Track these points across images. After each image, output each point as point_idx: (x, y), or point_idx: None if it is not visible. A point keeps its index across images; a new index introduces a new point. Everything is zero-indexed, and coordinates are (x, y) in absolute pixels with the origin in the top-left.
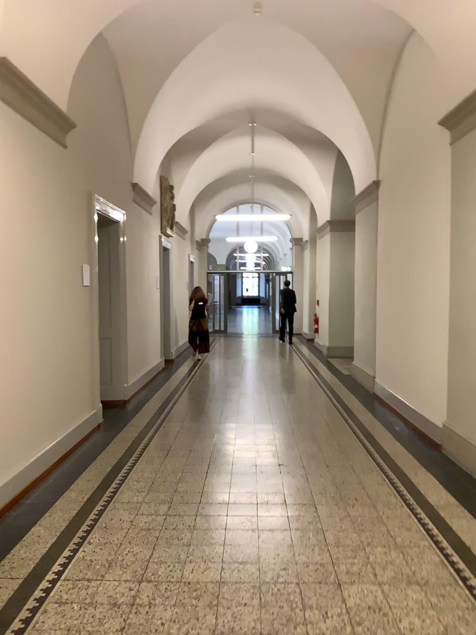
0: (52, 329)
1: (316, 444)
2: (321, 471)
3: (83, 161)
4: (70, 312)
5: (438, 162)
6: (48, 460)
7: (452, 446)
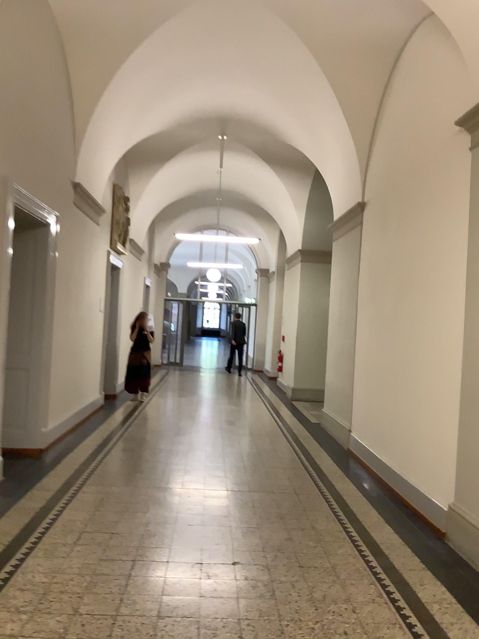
0: None
1: (284, 528)
2: (292, 577)
3: None
4: None
5: (452, 171)
6: None
7: (464, 540)
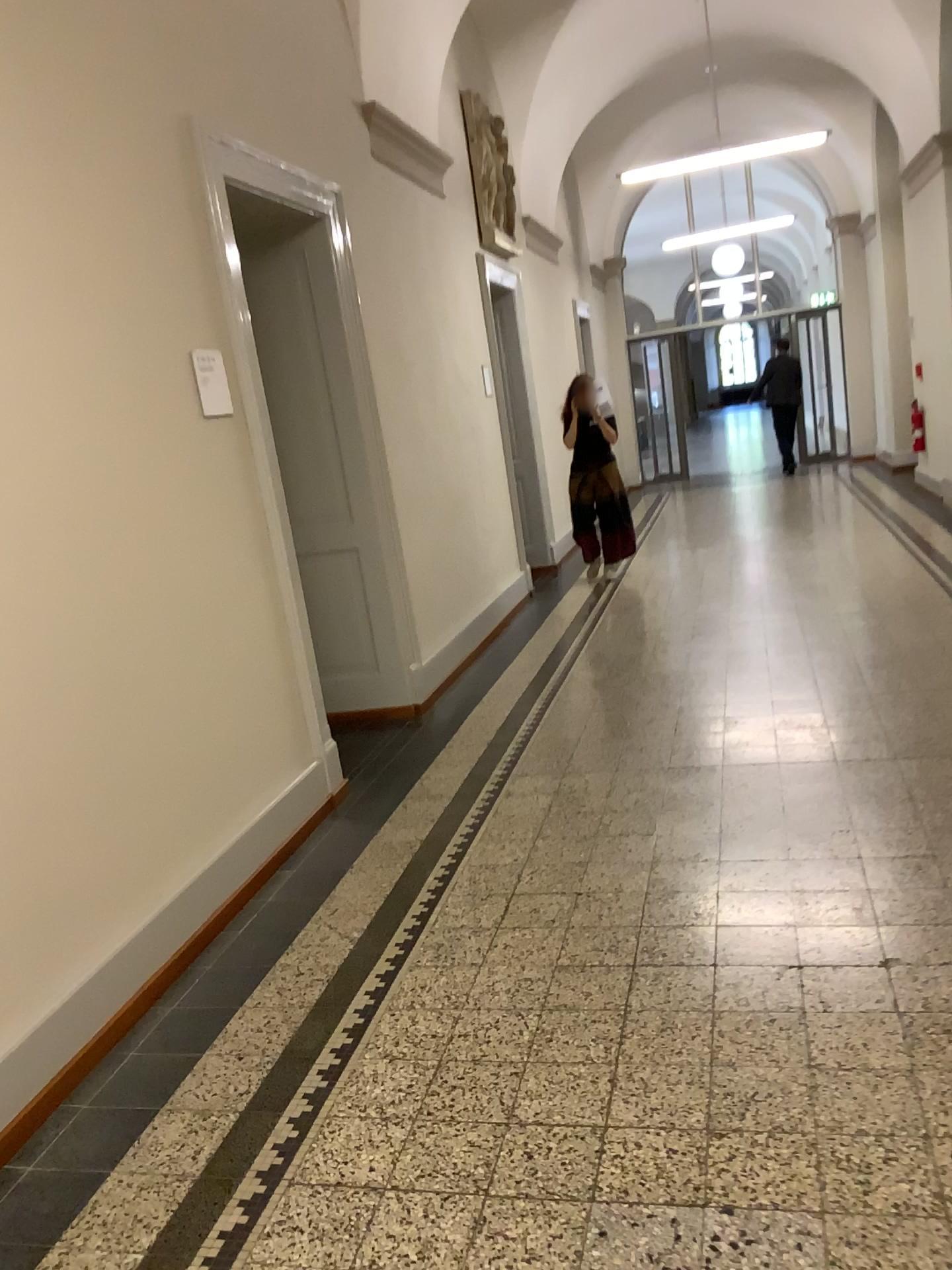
0: (77, 574)
1: None
2: None
3: (139, 16)
4: (159, 505)
5: None
6: (122, 984)
7: None
